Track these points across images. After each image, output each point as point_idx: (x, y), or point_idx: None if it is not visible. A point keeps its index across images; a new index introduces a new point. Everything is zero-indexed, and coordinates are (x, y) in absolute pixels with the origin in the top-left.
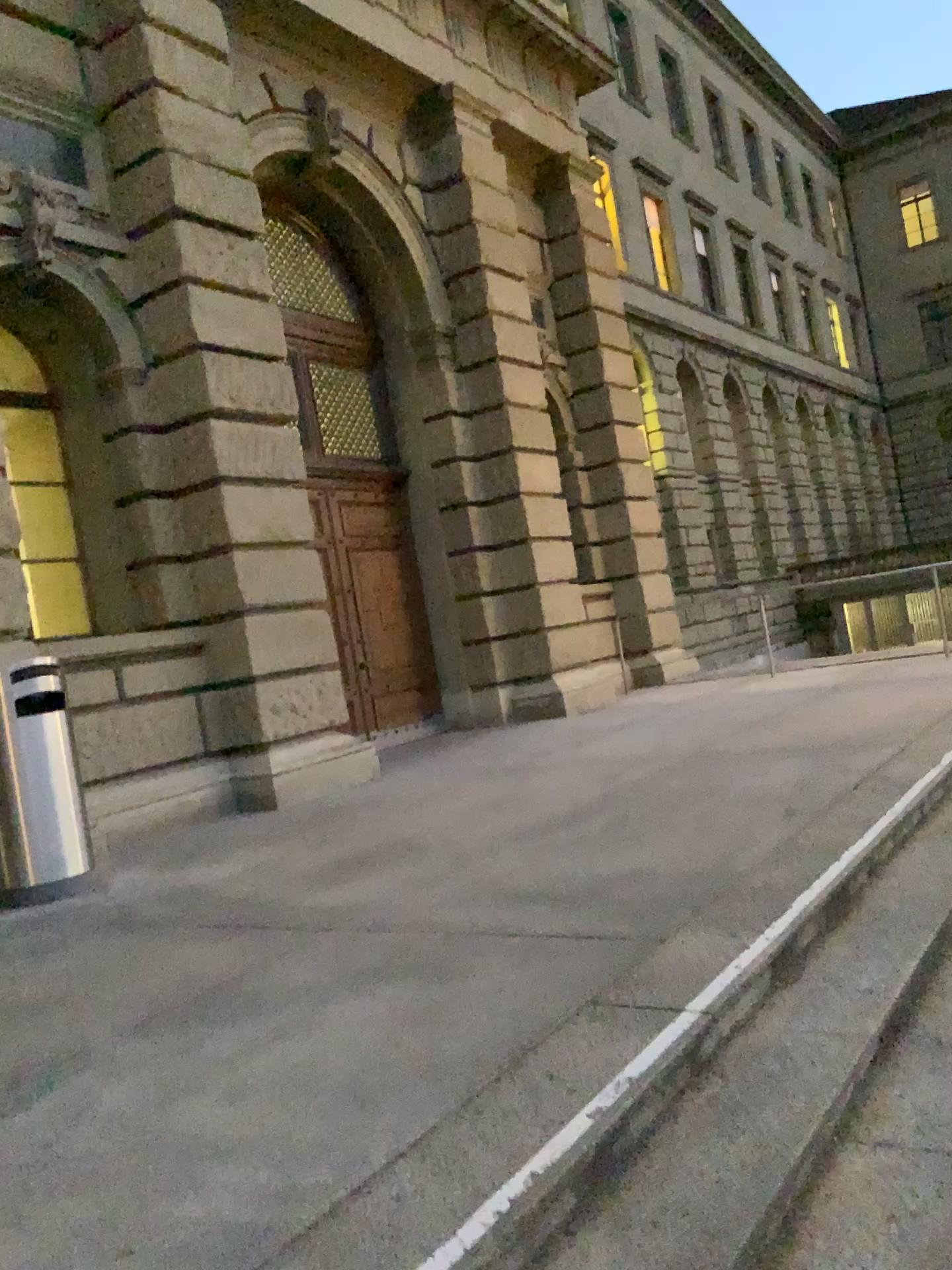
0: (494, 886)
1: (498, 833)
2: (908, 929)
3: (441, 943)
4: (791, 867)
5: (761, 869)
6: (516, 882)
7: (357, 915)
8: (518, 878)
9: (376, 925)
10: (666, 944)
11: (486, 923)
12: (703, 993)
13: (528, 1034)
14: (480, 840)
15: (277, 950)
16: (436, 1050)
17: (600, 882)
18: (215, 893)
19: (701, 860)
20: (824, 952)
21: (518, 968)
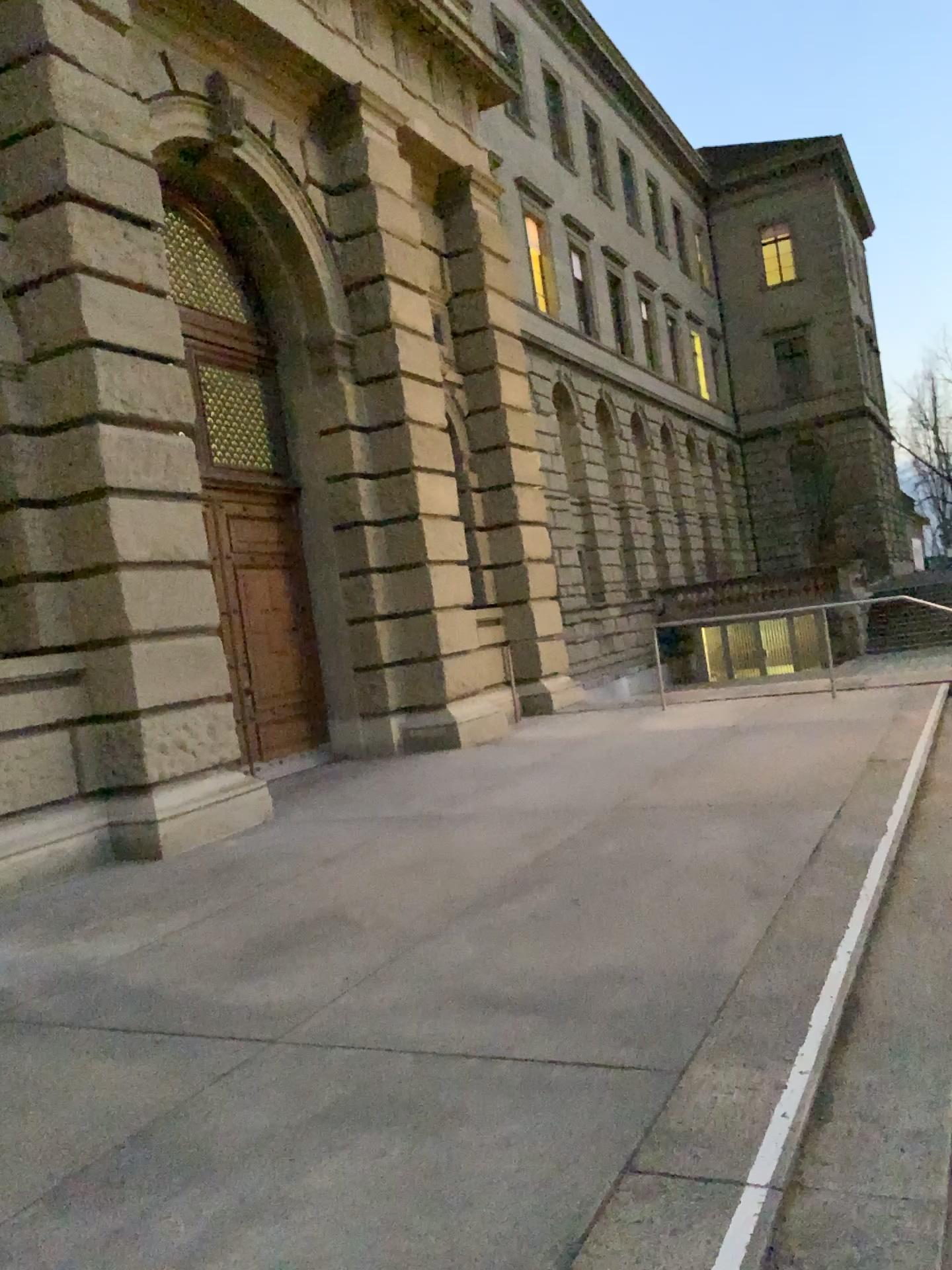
0: (454, 984)
1: (438, 908)
2: (932, 1047)
3: (416, 1071)
4: (790, 969)
5: (760, 971)
6: (478, 979)
7: (300, 1022)
8: (480, 973)
9: (327, 1038)
10: (692, 1083)
11: (462, 1040)
12: (763, 1161)
13: (571, 1226)
14: (419, 916)
15: (212, 1074)
16: (461, 1251)
17: (578, 983)
18: (116, 983)
19: (686, 956)
20: (851, 1079)
21: (523, 1114)
